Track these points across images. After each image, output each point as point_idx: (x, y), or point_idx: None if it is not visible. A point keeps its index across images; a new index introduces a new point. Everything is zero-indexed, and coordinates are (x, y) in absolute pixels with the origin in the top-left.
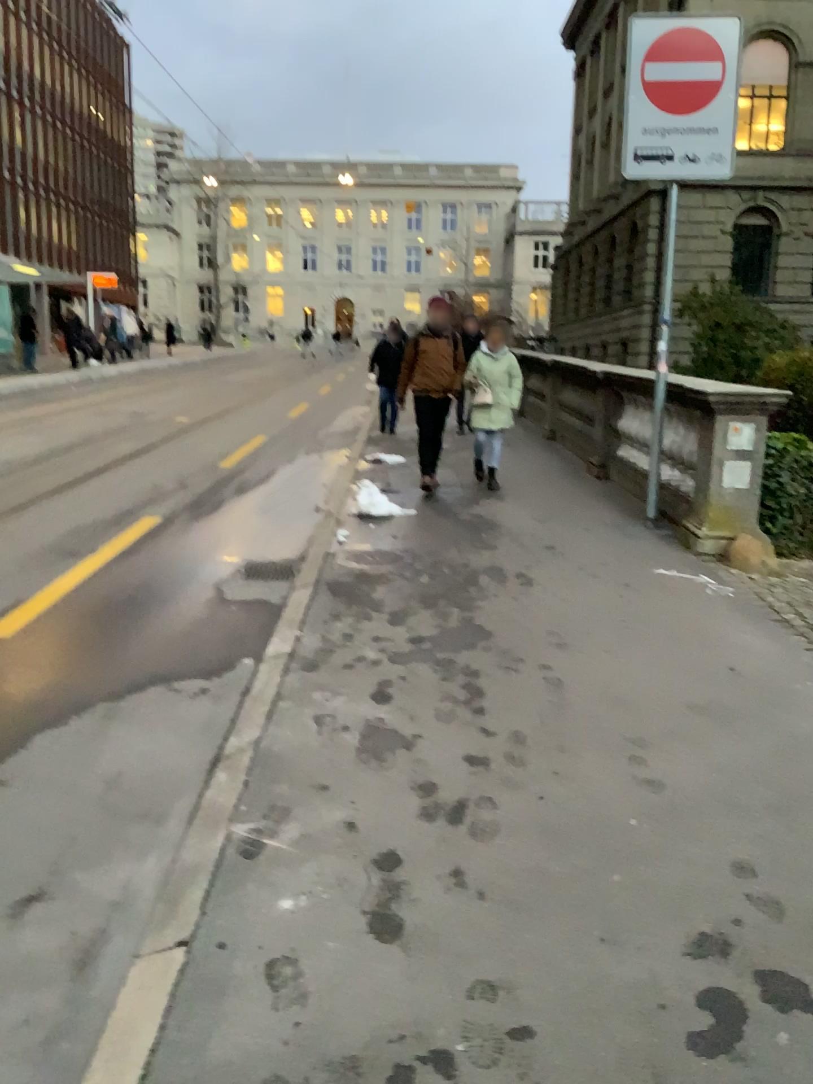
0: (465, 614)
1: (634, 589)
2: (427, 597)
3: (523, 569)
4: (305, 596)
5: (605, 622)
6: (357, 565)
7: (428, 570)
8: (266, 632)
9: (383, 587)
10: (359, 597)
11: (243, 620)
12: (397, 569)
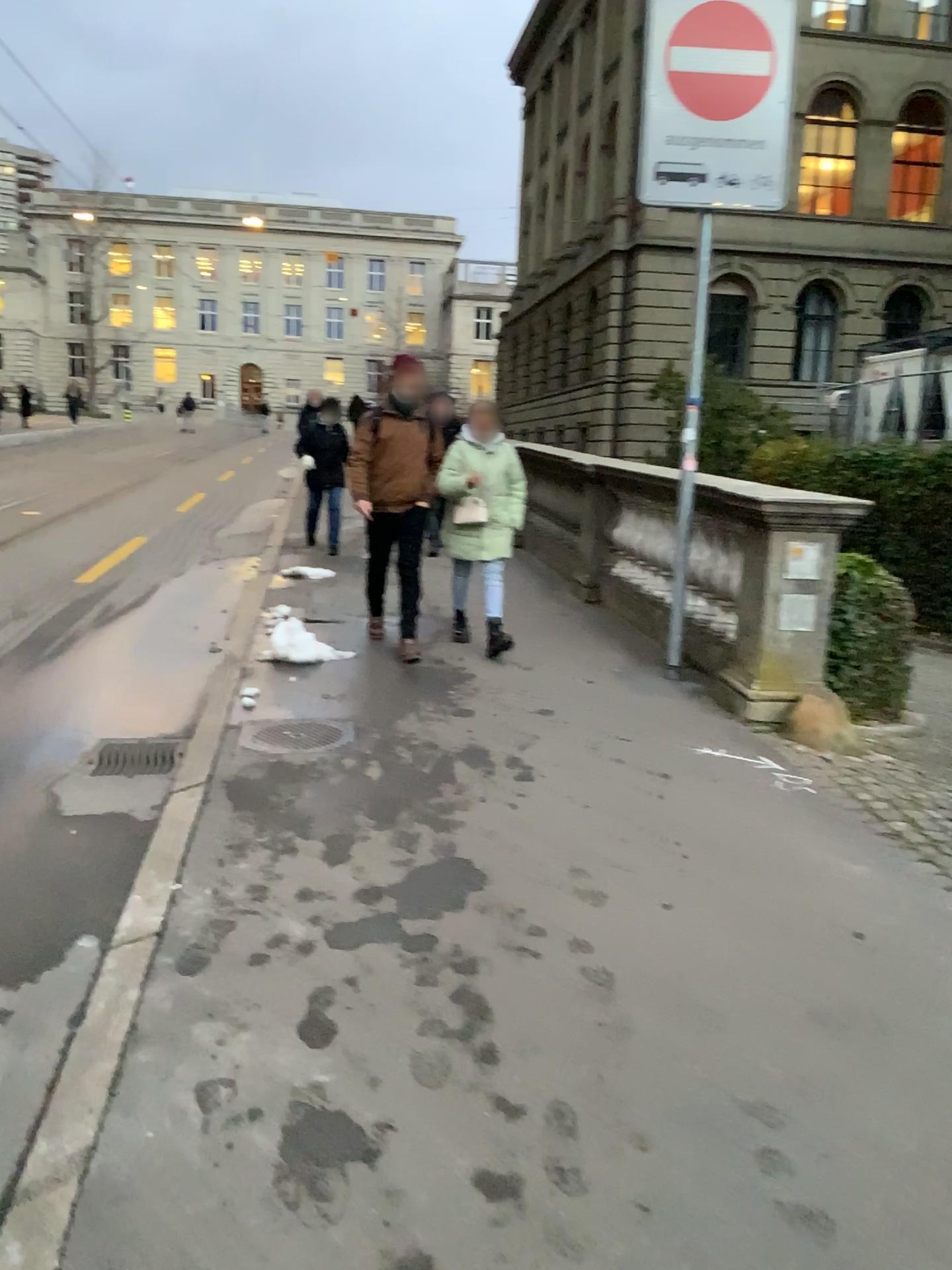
0: (442, 840)
1: (676, 784)
2: (381, 810)
3: (516, 754)
4: (195, 811)
5: (648, 847)
6: (275, 753)
7: (379, 759)
8: (130, 881)
9: (315, 791)
10: (280, 811)
11: (96, 858)
12: (334, 758)
